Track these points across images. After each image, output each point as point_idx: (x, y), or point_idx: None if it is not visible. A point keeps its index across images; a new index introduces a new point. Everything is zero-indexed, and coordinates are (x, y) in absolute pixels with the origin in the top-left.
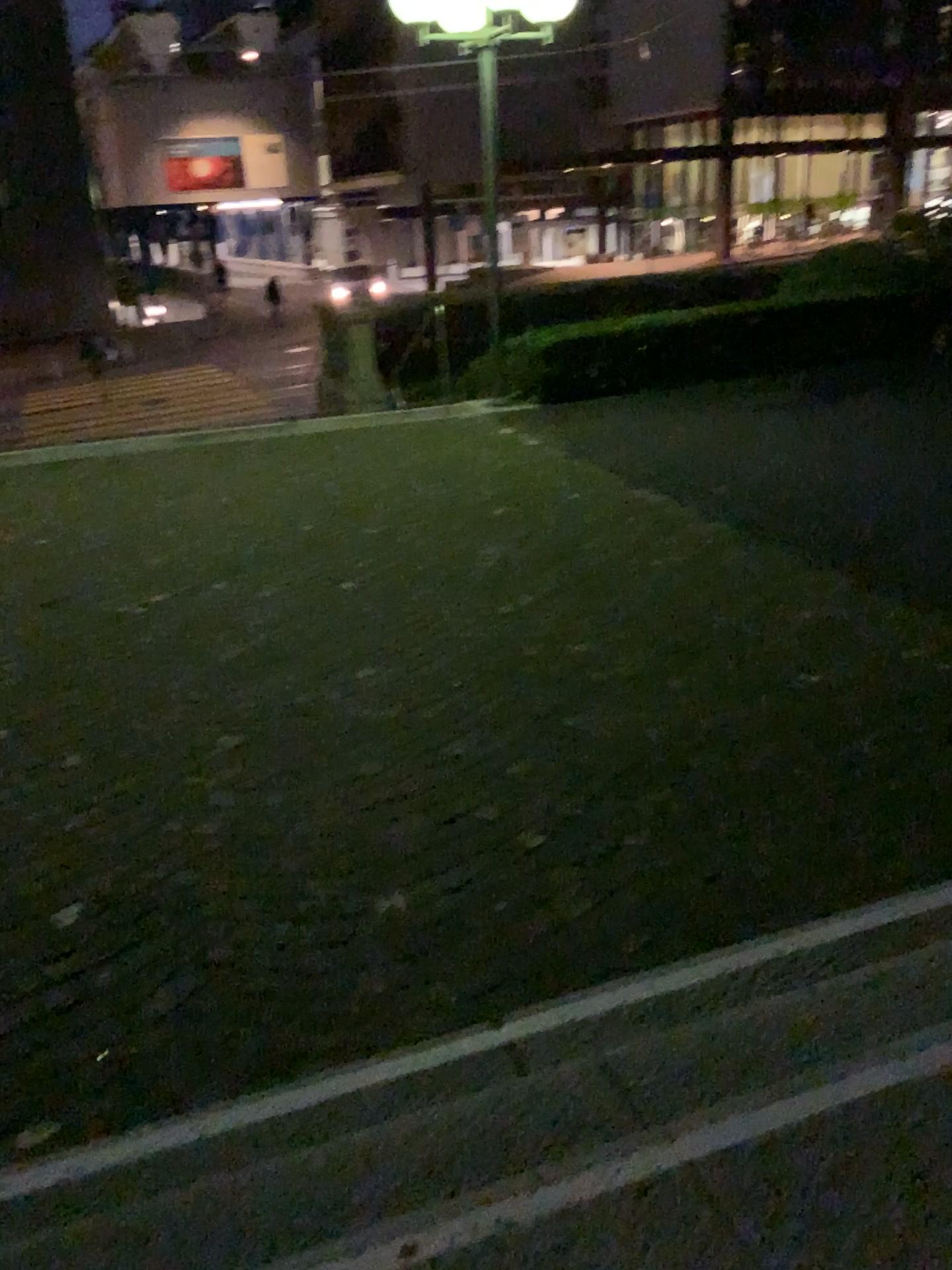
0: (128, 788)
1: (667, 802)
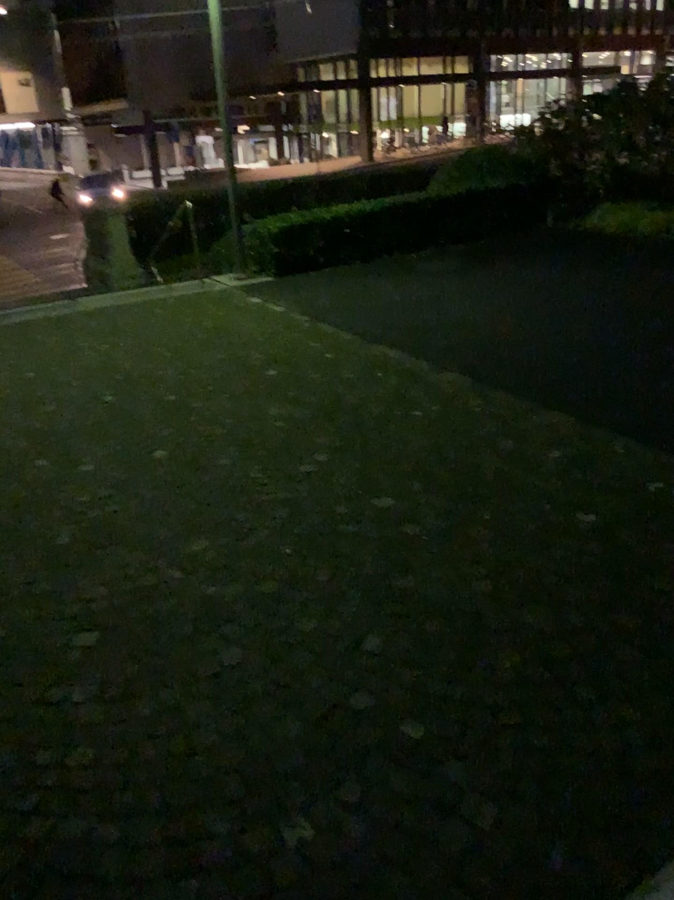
0: None
1: (520, 666)
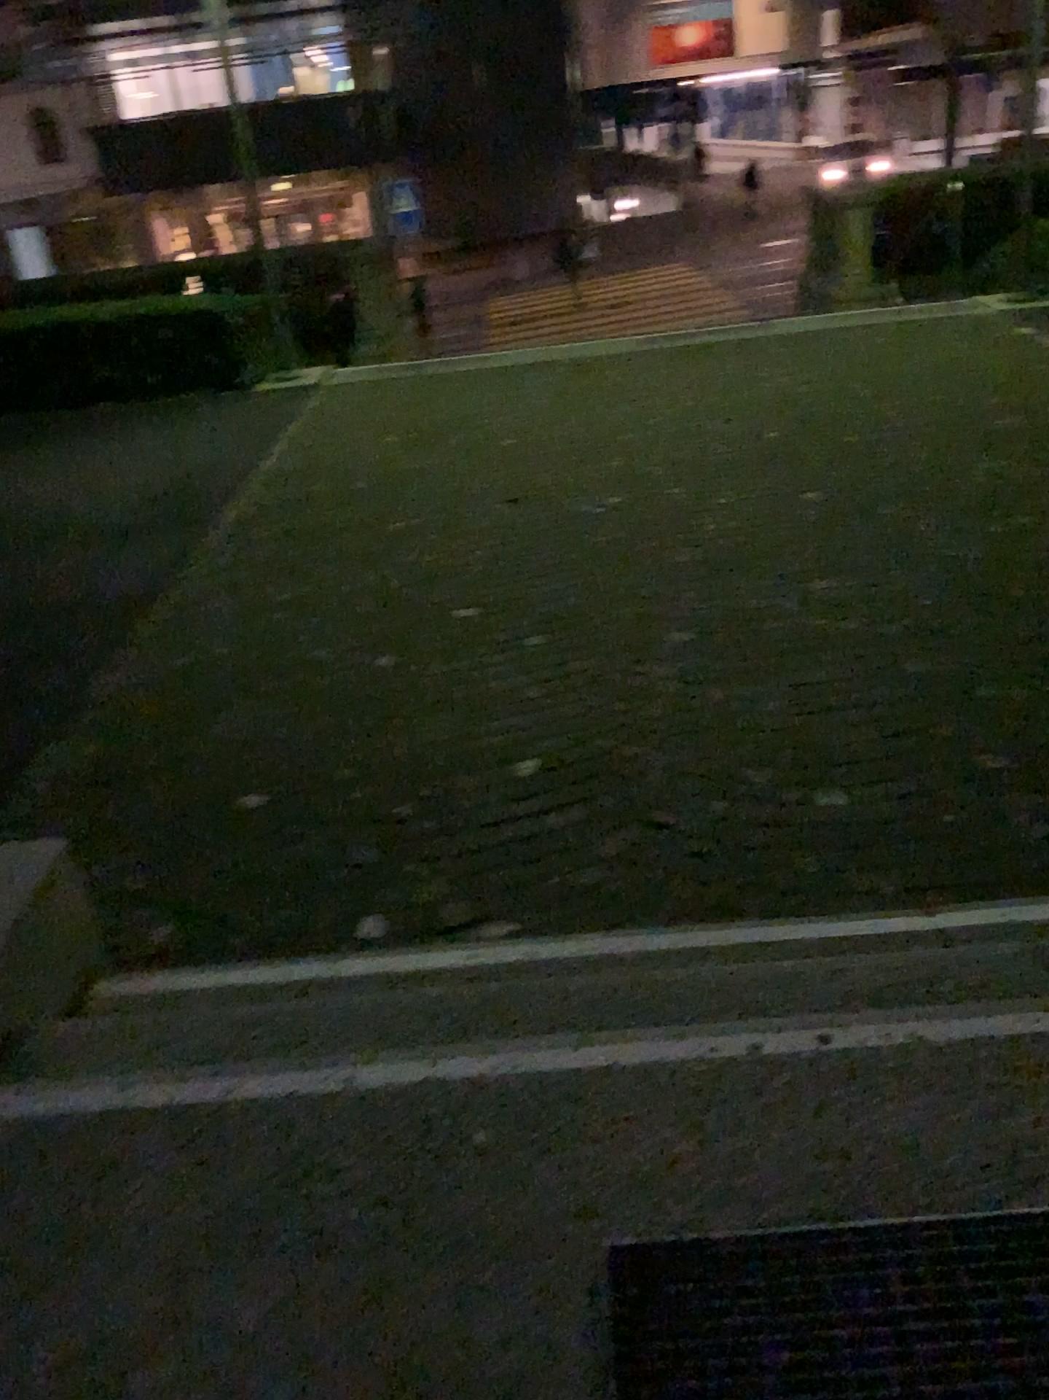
0: (579, 670)
1: None
